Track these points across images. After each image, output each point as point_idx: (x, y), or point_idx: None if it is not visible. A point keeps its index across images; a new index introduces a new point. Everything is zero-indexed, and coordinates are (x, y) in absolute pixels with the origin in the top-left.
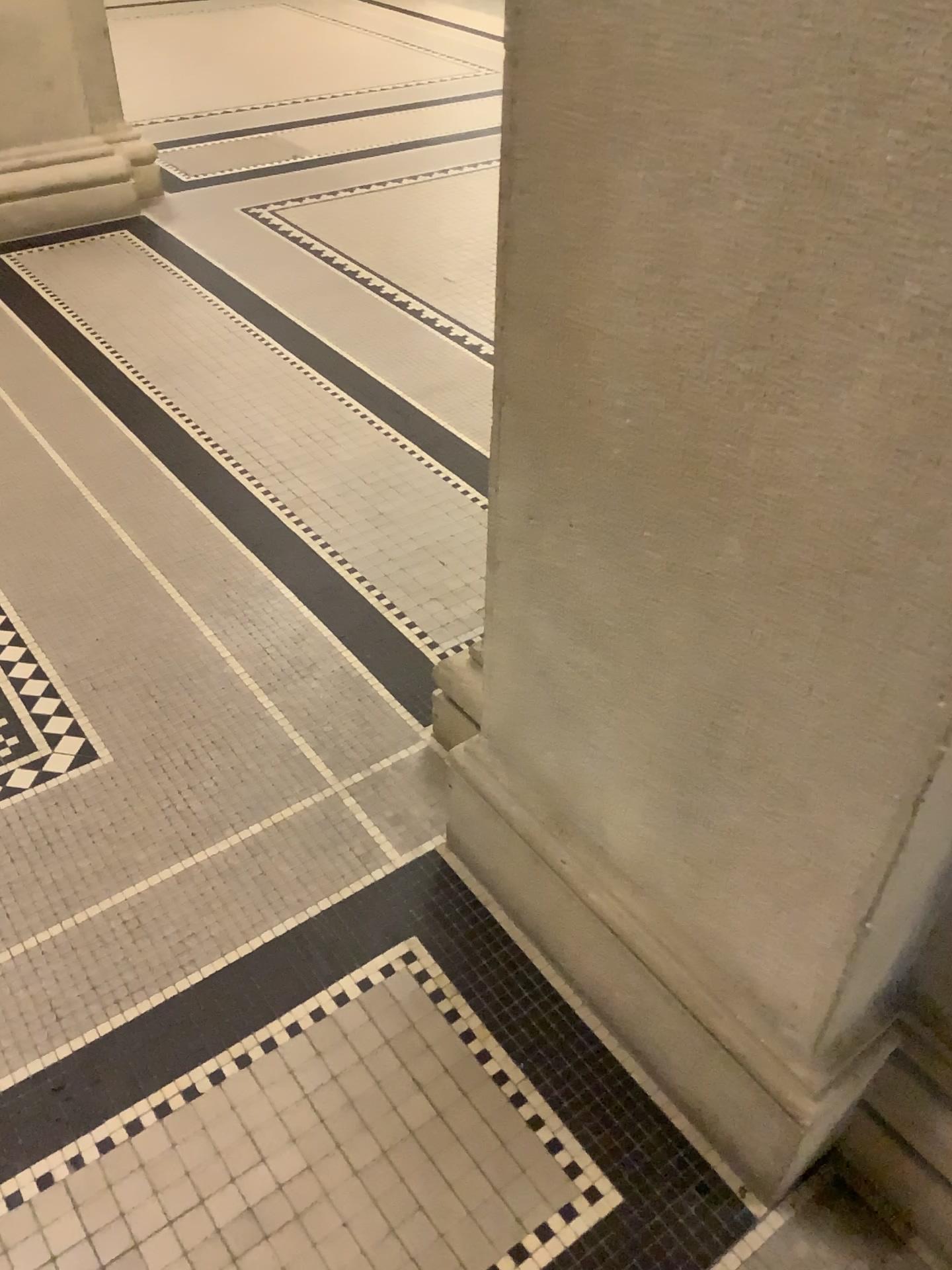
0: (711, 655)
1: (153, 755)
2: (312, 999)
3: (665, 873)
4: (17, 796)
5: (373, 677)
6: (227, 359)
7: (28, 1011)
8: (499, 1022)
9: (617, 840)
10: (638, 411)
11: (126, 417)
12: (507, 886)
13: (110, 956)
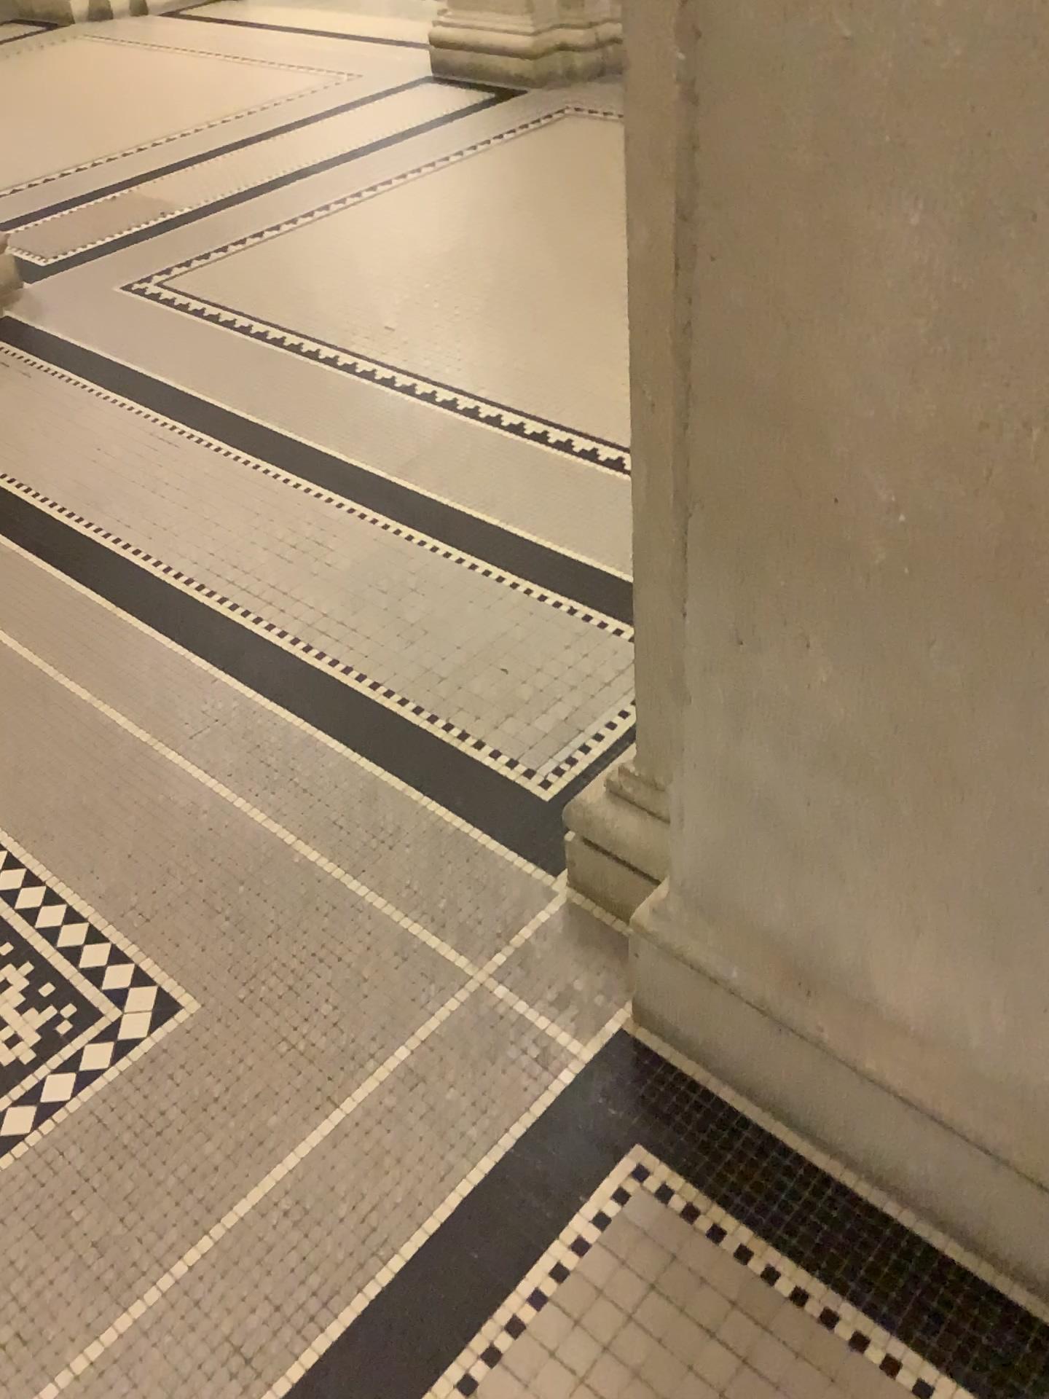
0: (1037, 780)
1: (245, 989)
2: (545, 1255)
3: (970, 1026)
4: (96, 1082)
5: (473, 829)
6: (163, 471)
7: (207, 1364)
8: (774, 1228)
9: (894, 995)
10: (909, 508)
11: (67, 567)
12: (731, 1058)
13: (284, 1263)
